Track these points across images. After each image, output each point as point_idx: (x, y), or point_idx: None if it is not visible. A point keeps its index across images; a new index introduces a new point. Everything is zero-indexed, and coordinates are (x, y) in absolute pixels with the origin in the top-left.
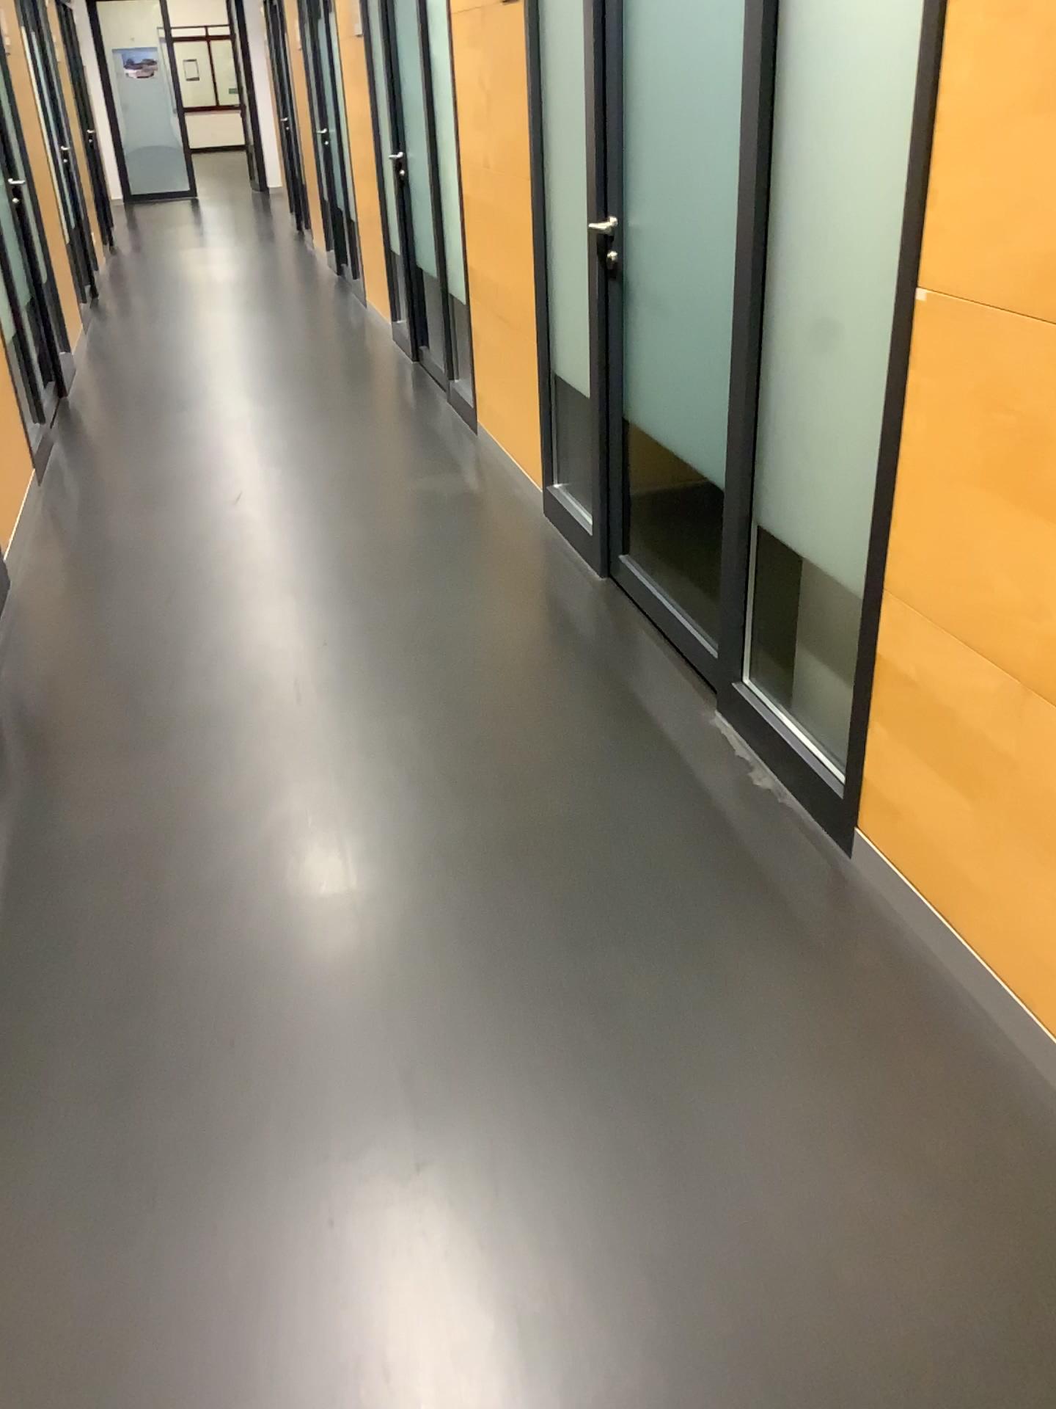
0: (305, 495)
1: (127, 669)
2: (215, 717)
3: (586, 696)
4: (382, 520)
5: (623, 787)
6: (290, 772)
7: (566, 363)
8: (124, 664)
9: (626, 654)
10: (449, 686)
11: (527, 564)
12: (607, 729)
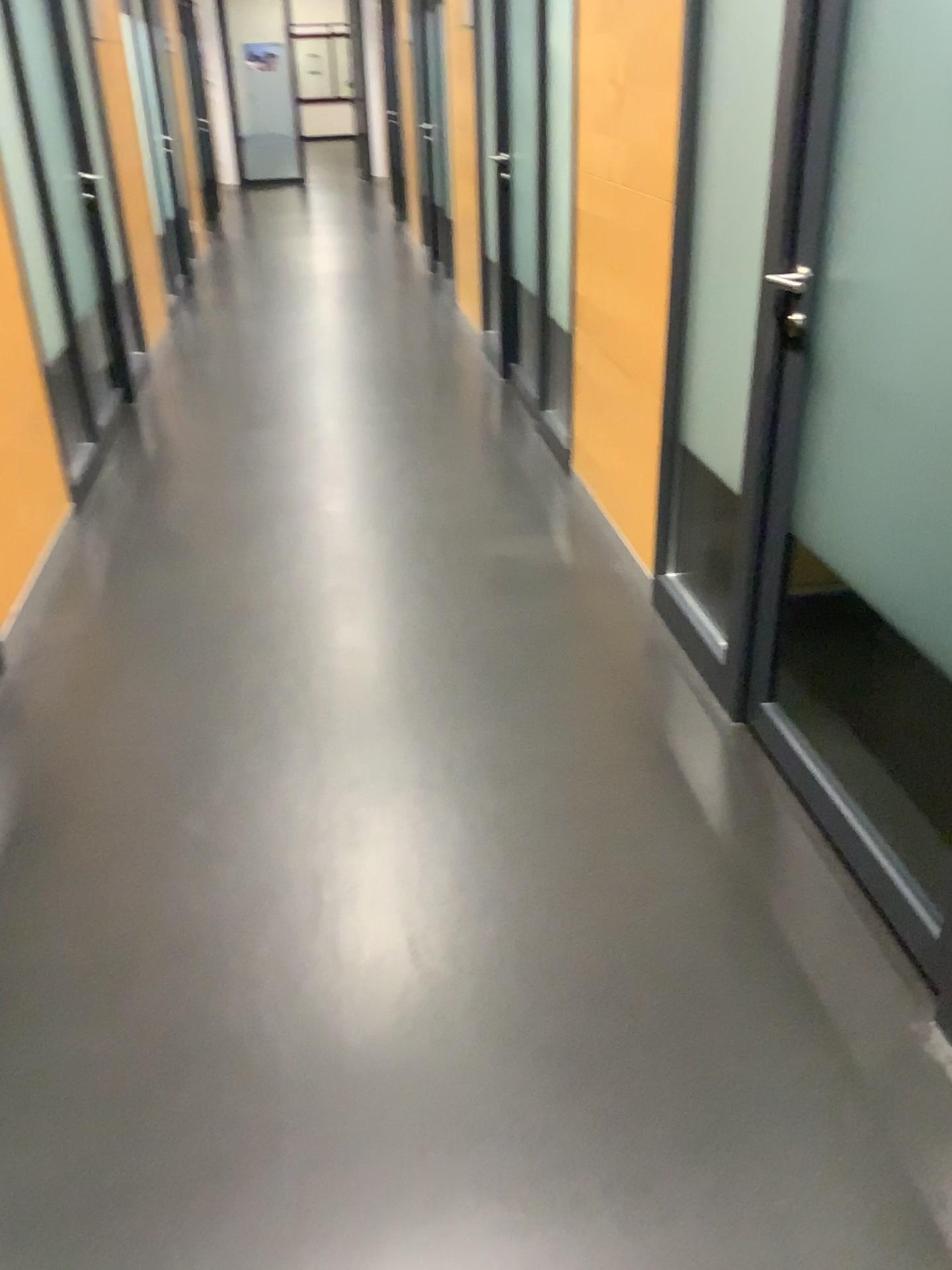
0: (365, 560)
1: (104, 835)
2: (199, 951)
3: (728, 970)
4: (453, 605)
5: (806, 1211)
6: (286, 1092)
7: (707, 444)
8: (104, 824)
9: (780, 885)
10: (529, 923)
11: (633, 694)
12: (765, 1053)
